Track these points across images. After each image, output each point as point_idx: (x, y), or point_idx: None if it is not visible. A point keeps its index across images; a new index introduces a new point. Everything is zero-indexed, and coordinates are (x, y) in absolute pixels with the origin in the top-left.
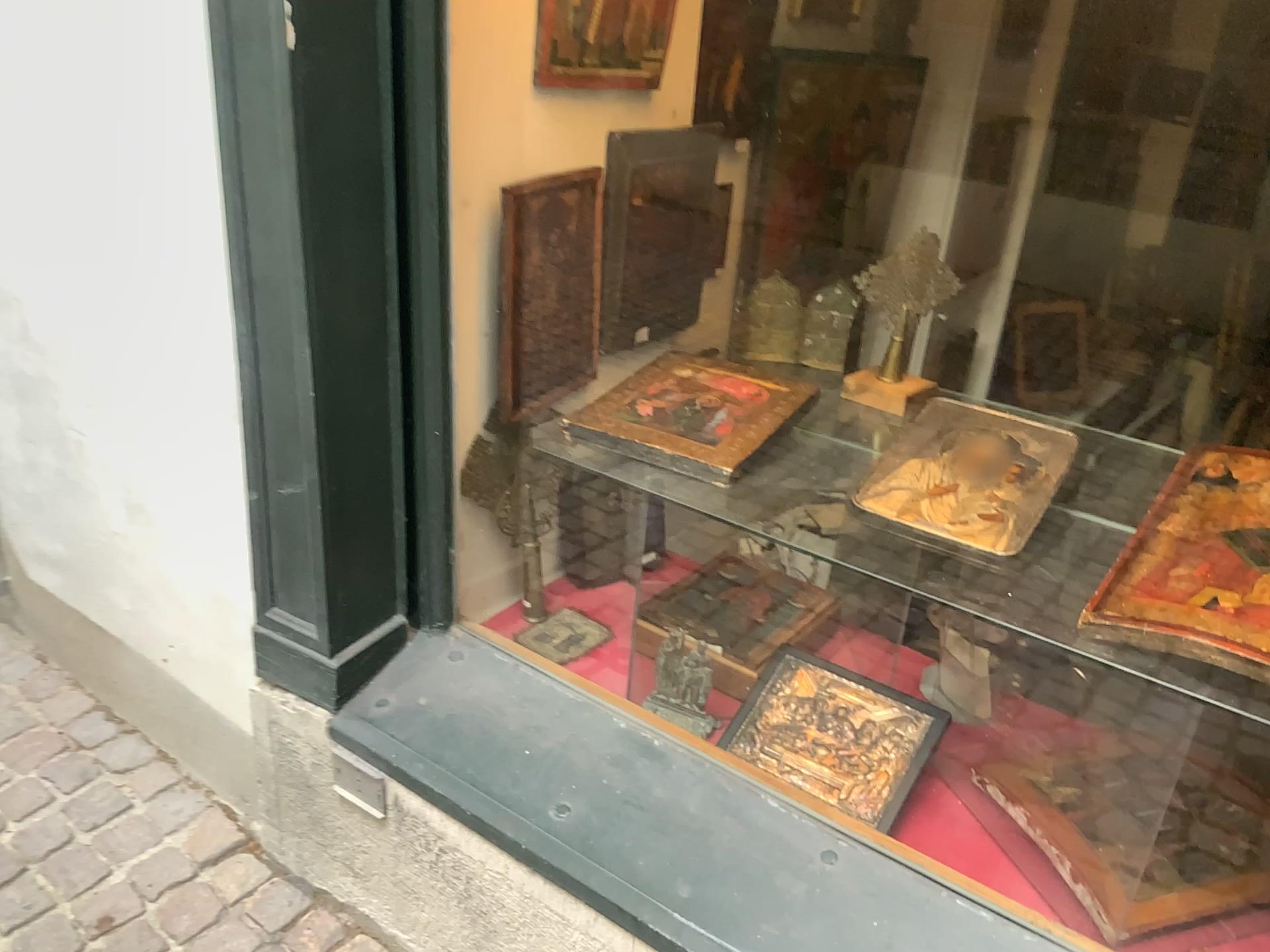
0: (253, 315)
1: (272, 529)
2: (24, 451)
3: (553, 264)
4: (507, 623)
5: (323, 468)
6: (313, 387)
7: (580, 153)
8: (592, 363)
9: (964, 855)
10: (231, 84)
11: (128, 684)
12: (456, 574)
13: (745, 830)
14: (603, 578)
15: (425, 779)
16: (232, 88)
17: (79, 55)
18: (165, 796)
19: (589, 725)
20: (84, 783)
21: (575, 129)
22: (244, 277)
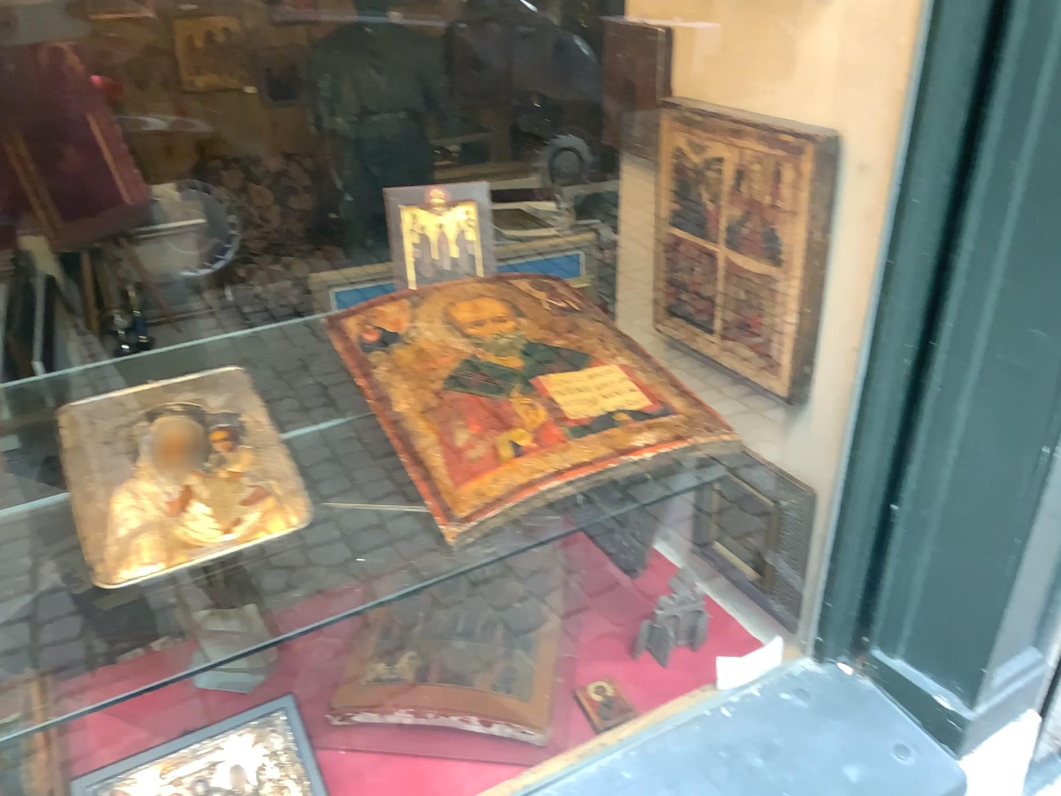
0: None
1: None
2: None
3: None
4: None
5: None
6: None
7: None
8: None
9: (398, 790)
10: None
11: None
12: None
13: None
14: None
15: None
16: None
17: None
18: None
19: None
20: None
21: None
22: None
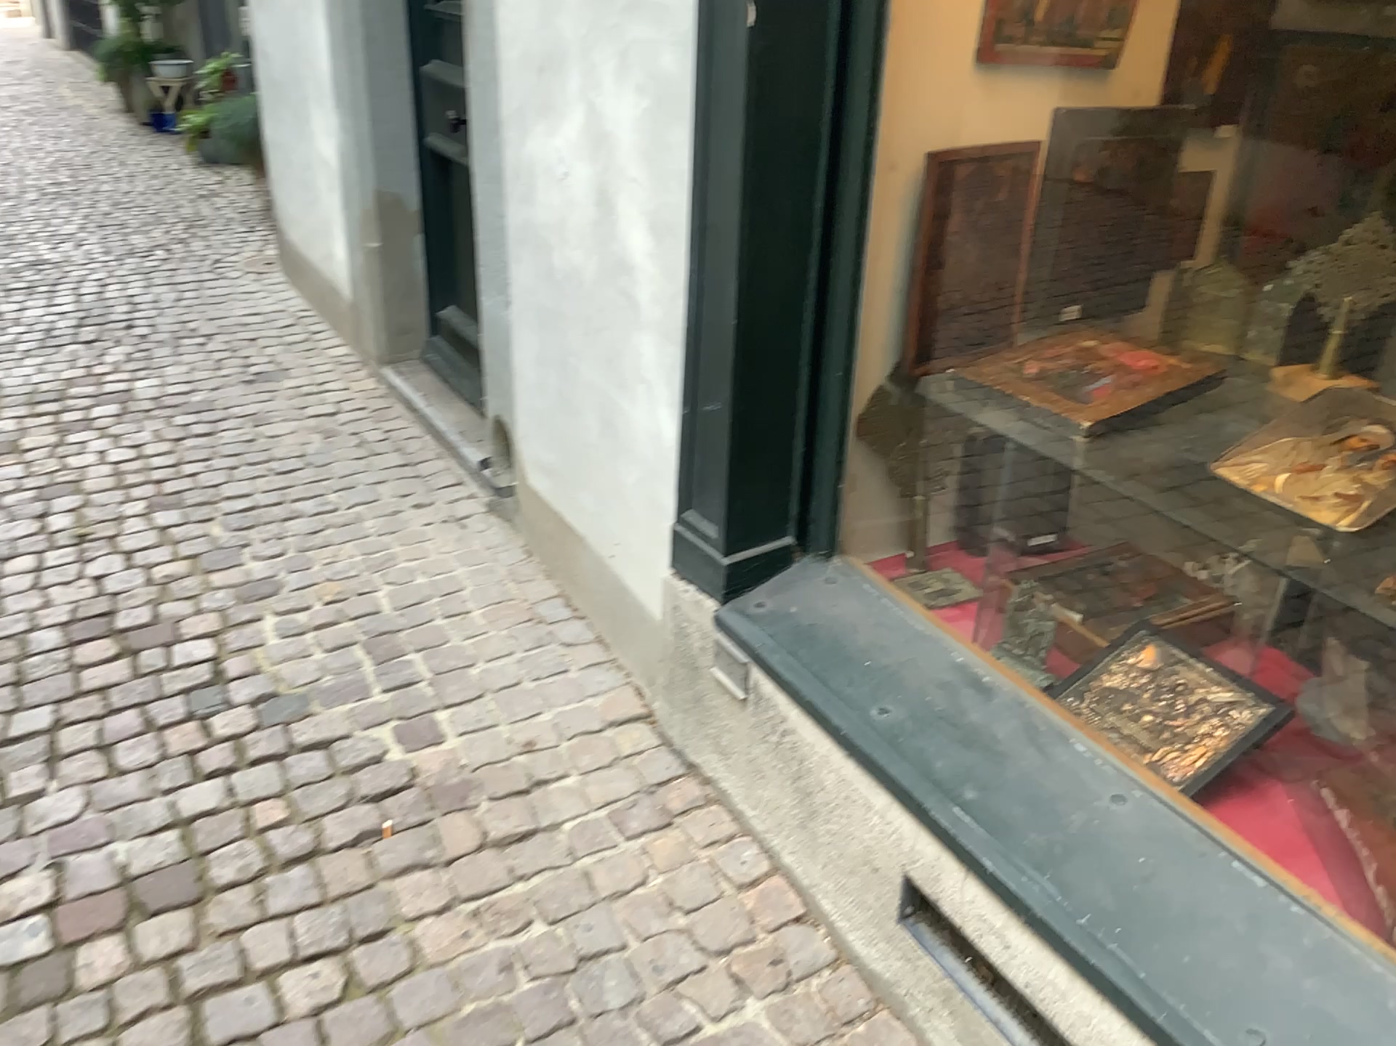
0: (702, 255)
1: (696, 443)
2: (534, 374)
3: (974, 230)
4: (890, 568)
5: (736, 387)
6: (737, 316)
7: (1016, 127)
8: (1007, 333)
9: (1272, 840)
10: (708, 59)
11: (581, 582)
12: (846, 510)
13: (1045, 761)
14: (996, 549)
15: (780, 671)
16: (708, 62)
17: (609, 38)
18: (590, 670)
19: (931, 654)
20: (532, 646)
21: (1013, 104)
22: (699, 222)
